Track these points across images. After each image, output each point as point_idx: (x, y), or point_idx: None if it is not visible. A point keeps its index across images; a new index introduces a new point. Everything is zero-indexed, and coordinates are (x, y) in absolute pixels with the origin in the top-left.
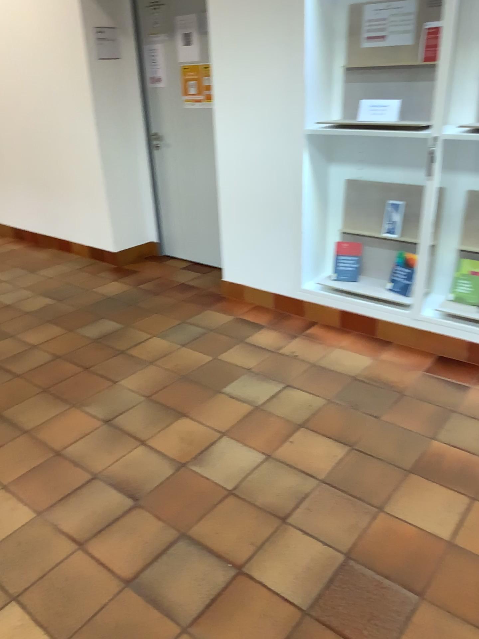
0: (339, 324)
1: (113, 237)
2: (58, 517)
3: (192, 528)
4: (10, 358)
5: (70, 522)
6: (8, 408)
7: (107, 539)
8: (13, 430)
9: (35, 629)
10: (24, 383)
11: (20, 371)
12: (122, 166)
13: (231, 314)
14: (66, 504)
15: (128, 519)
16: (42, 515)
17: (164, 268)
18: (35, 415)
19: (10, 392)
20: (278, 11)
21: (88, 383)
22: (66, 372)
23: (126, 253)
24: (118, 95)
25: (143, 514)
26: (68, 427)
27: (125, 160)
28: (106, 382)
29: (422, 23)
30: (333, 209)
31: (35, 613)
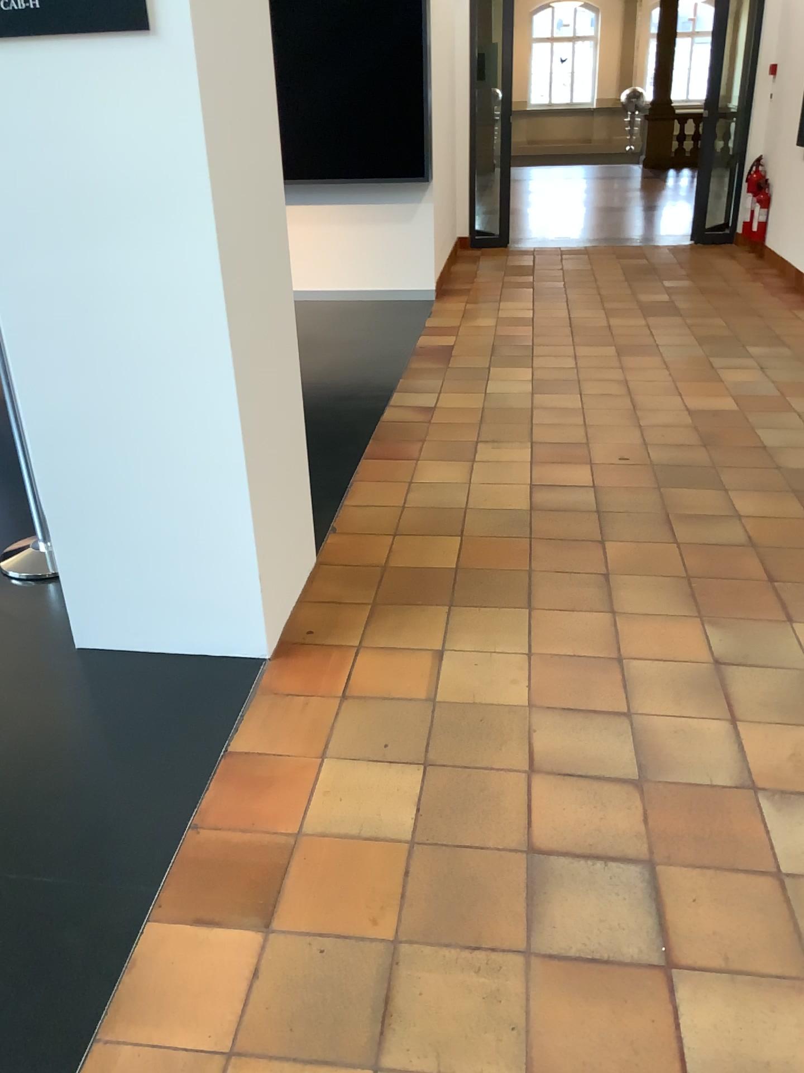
0: None
1: None
2: (544, 727)
3: (674, 867)
4: (690, 516)
5: (550, 740)
6: (625, 575)
7: (564, 790)
8: (602, 604)
9: (414, 808)
10: (674, 555)
11: (685, 538)
12: None
13: None
14: (566, 720)
15: (610, 790)
16: (533, 712)
17: None
18: (644, 601)
19: (645, 558)
20: None
21: (753, 602)
22: (738, 569)
23: None
24: None
25: (633, 800)
26: (665, 639)
27: None
28: (780, 614)
29: None
30: None
31: (429, 795)
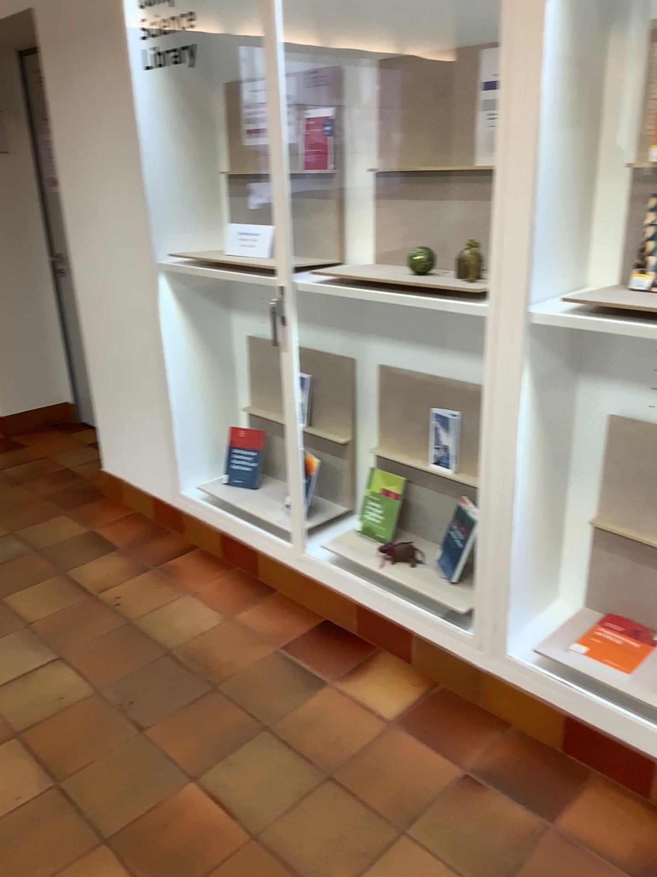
0: (220, 554)
1: (6, 395)
2: None
3: None
4: None
5: None
6: None
7: None
8: None
9: None
10: None
11: None
12: (18, 298)
13: (92, 523)
14: None
15: None
16: None
17: (66, 443)
18: None
19: None
20: (109, 93)
21: None
22: None
23: (27, 417)
24: (9, 201)
25: None
26: None
27: (22, 289)
28: None
29: (302, 112)
30: (234, 377)
31: None
